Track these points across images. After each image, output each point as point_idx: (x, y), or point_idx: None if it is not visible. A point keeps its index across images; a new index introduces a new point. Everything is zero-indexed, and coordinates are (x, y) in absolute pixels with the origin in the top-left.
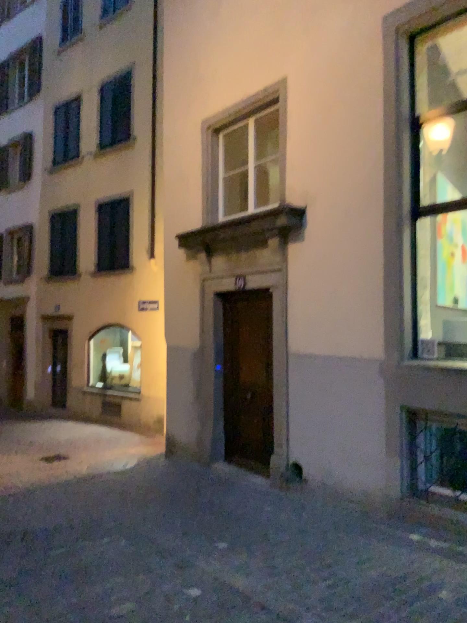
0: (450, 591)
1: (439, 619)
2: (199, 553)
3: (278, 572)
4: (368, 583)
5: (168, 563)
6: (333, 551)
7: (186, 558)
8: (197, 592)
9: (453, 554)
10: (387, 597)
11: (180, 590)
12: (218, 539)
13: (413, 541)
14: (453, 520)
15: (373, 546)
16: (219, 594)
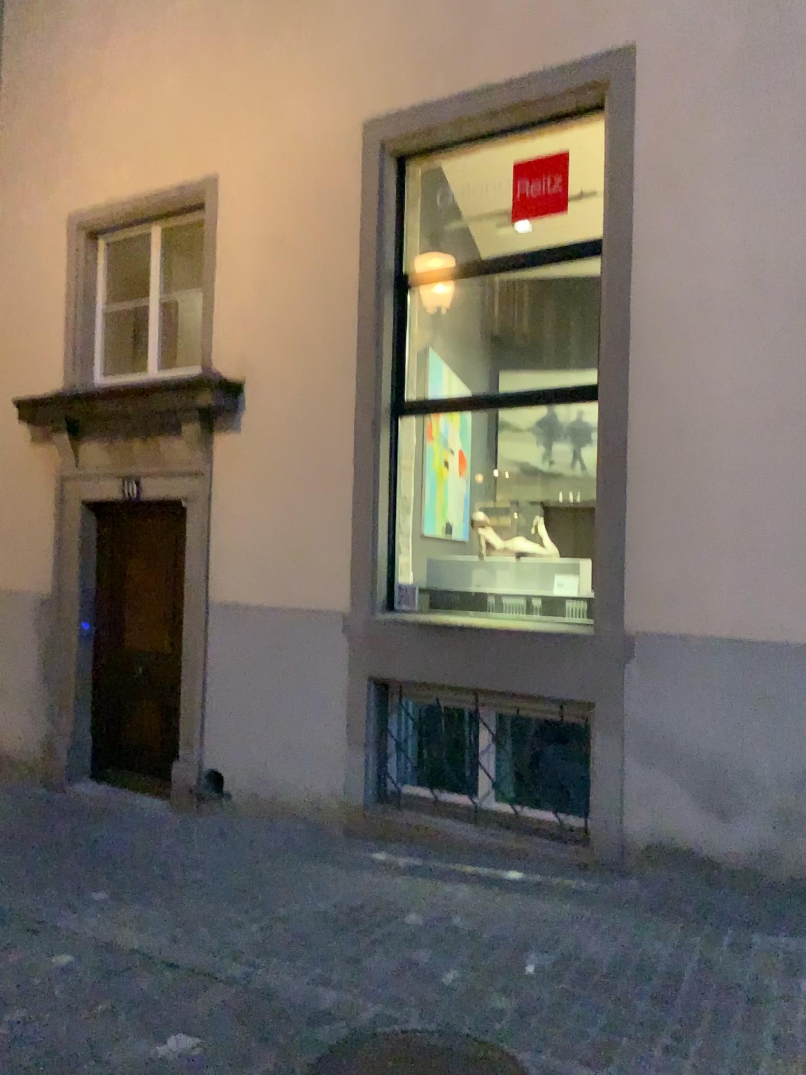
0: (419, 909)
1: (403, 940)
2: (68, 906)
3: (192, 916)
4: (316, 913)
5: (19, 925)
6: (270, 883)
7: (46, 916)
8: (73, 954)
9: (427, 869)
10: (341, 926)
11: (45, 956)
12: (96, 887)
13: (378, 859)
14: (429, 830)
15: (325, 870)
16: (107, 953)
